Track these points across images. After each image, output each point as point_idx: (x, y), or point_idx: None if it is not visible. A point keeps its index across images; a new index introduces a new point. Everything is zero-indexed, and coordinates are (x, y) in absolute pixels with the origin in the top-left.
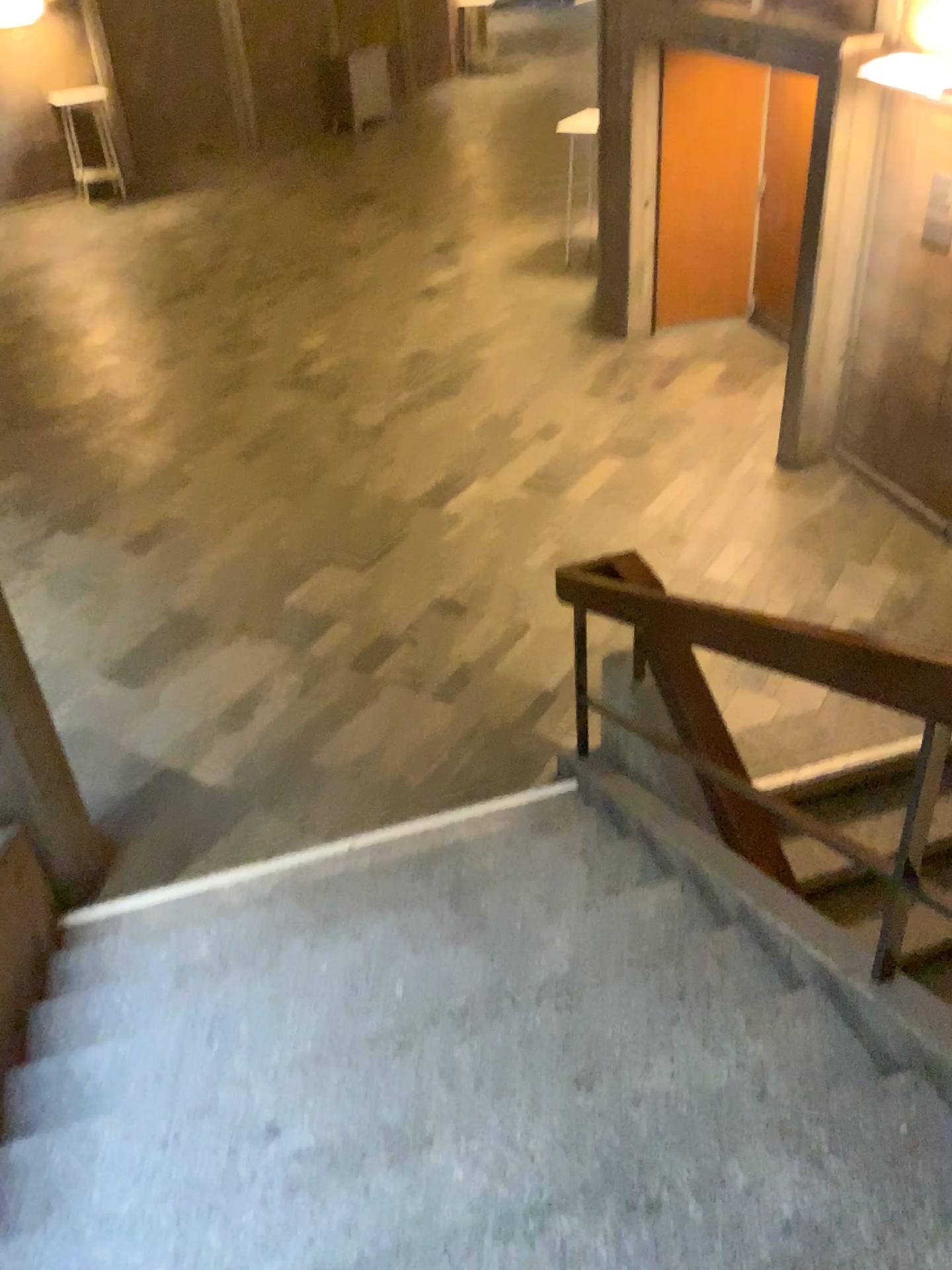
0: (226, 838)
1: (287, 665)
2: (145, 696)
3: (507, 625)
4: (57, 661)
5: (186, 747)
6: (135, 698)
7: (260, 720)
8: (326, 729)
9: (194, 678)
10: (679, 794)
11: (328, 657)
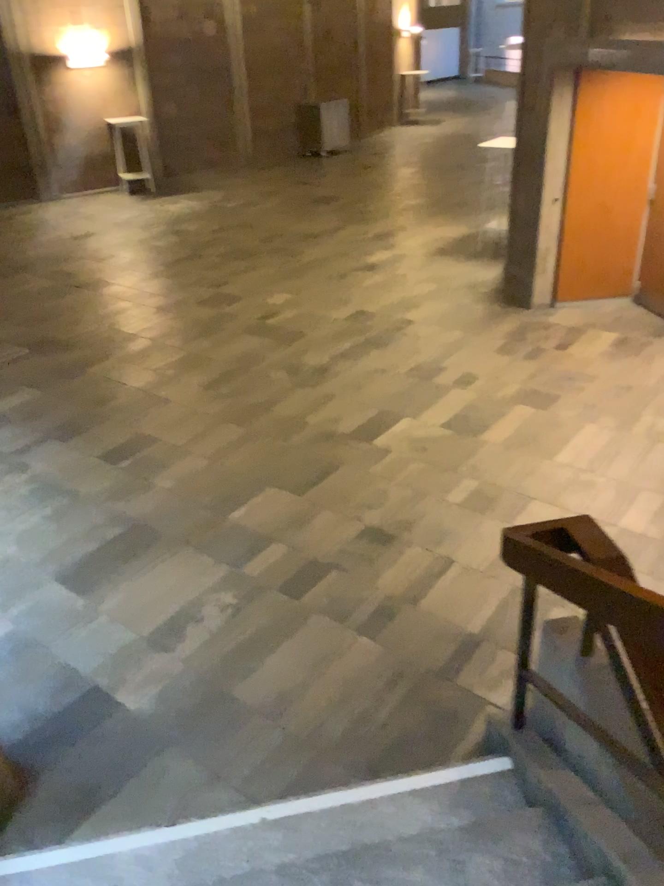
0: (139, 774)
1: (224, 580)
2: (92, 600)
3: (430, 557)
4: (21, 559)
5: (119, 658)
6: (83, 601)
7: (192, 636)
8: (253, 653)
9: (139, 585)
10: (631, 795)
11: (263, 575)
